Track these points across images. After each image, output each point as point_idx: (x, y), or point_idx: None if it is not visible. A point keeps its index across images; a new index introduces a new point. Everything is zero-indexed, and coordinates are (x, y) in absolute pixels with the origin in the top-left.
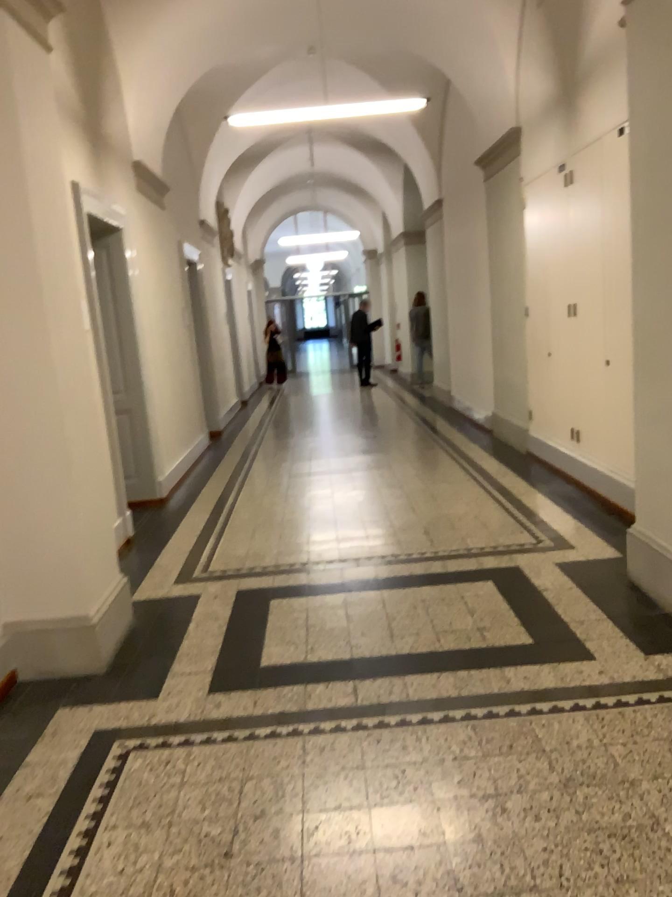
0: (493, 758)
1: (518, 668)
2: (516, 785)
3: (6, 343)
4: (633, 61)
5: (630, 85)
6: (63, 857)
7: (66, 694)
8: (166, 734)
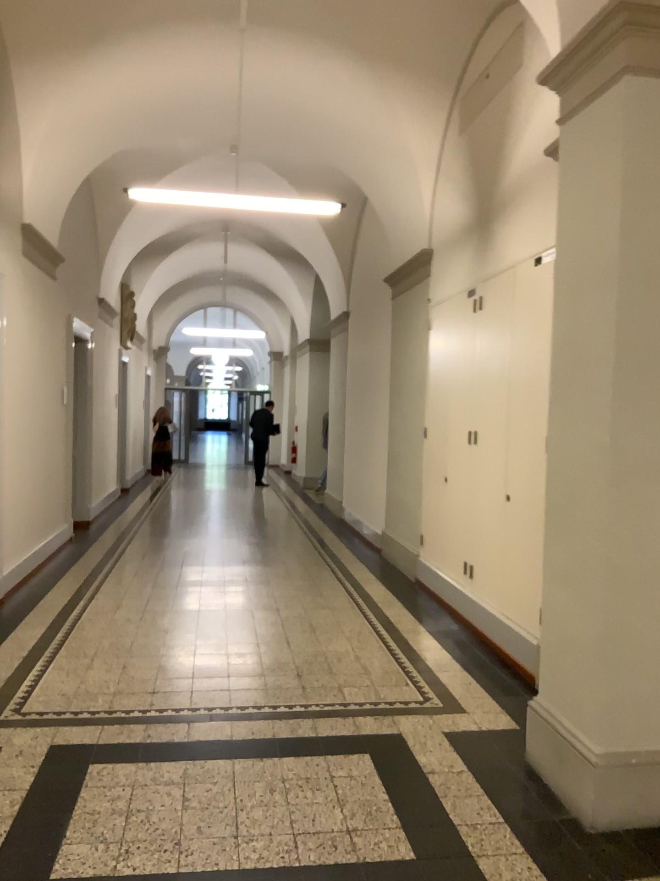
0: None
1: None
2: None
3: None
4: (566, 184)
5: (558, 210)
6: None
7: None
8: None
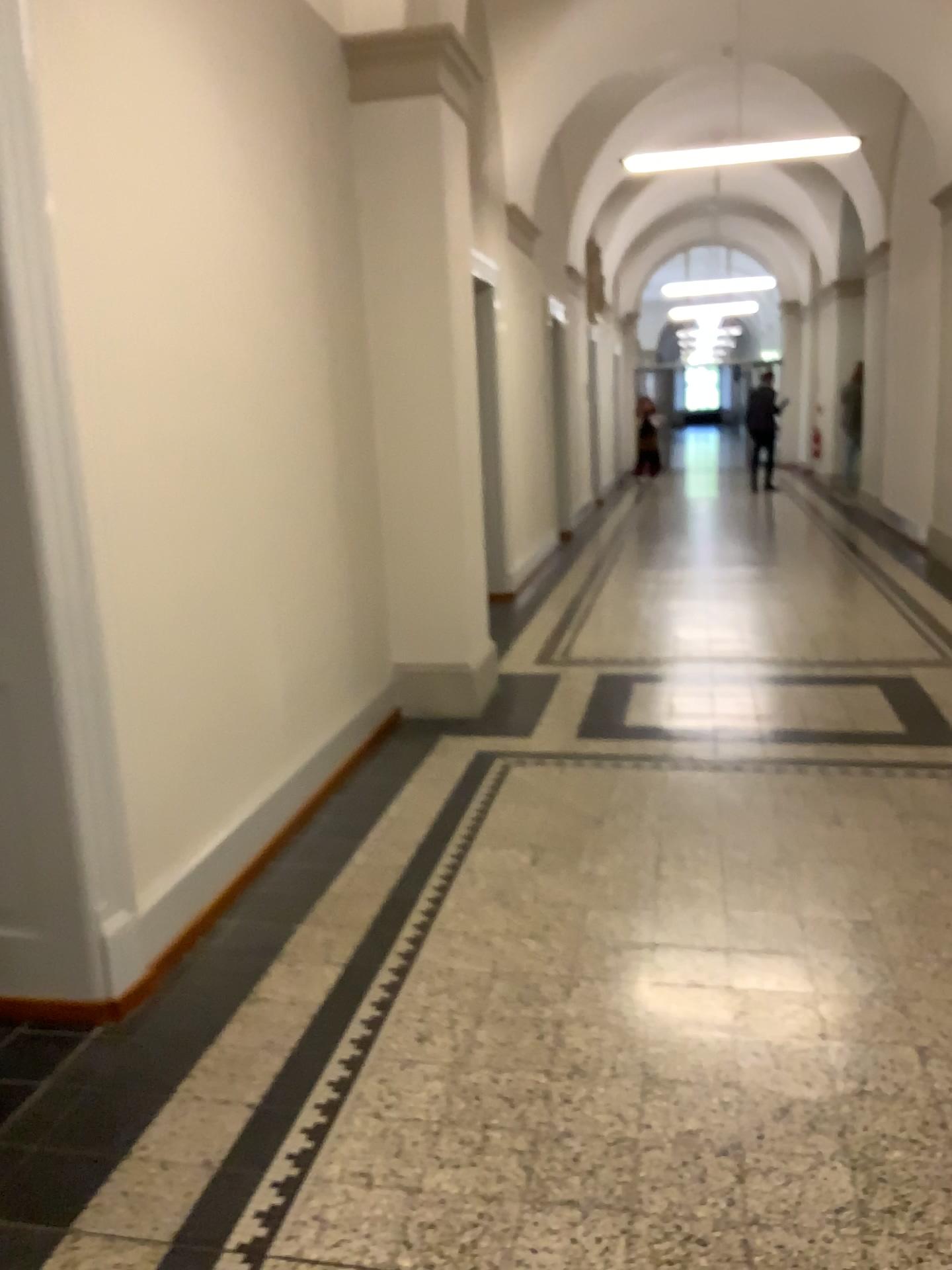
0: (837, 794)
1: (881, 745)
2: (853, 809)
3: (418, 404)
4: None
5: None
6: (469, 811)
7: (447, 728)
8: (541, 758)
